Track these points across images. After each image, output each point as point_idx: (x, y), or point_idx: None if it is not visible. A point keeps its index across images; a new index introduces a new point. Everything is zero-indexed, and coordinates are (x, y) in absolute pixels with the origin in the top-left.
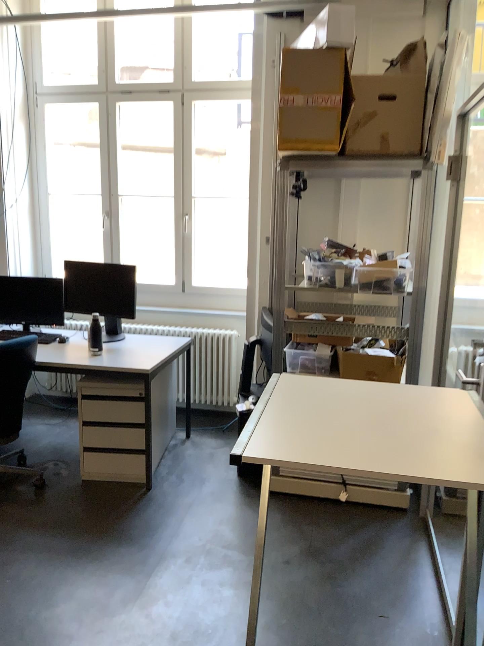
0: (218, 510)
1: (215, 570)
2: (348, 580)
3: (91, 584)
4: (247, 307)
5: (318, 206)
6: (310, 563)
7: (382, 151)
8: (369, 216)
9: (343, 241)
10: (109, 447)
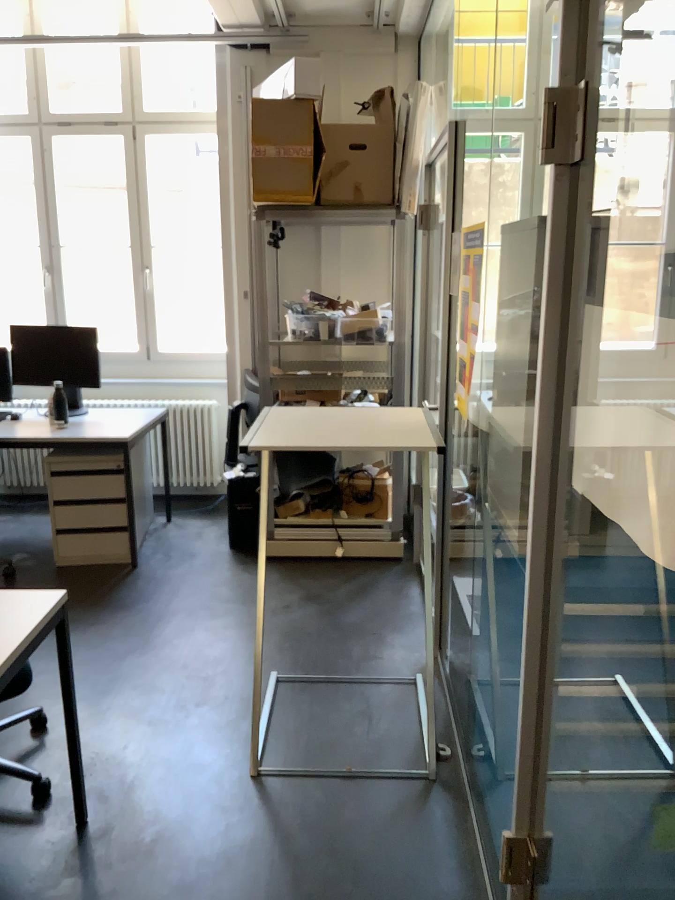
0: (214, 576)
1: (218, 619)
2: (345, 613)
3: (95, 640)
4: (227, 370)
5: (298, 255)
6: (310, 606)
7: (356, 200)
8: (354, 266)
9: (328, 293)
10: (86, 527)
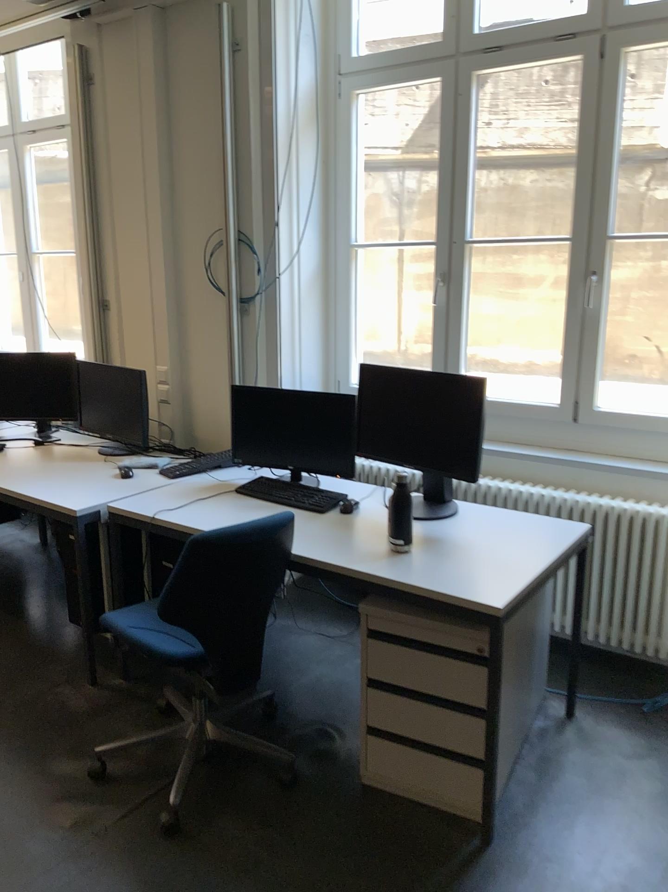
0: None
1: None
2: None
3: None
4: None
5: None
6: None
7: None
8: None
9: None
10: (413, 739)
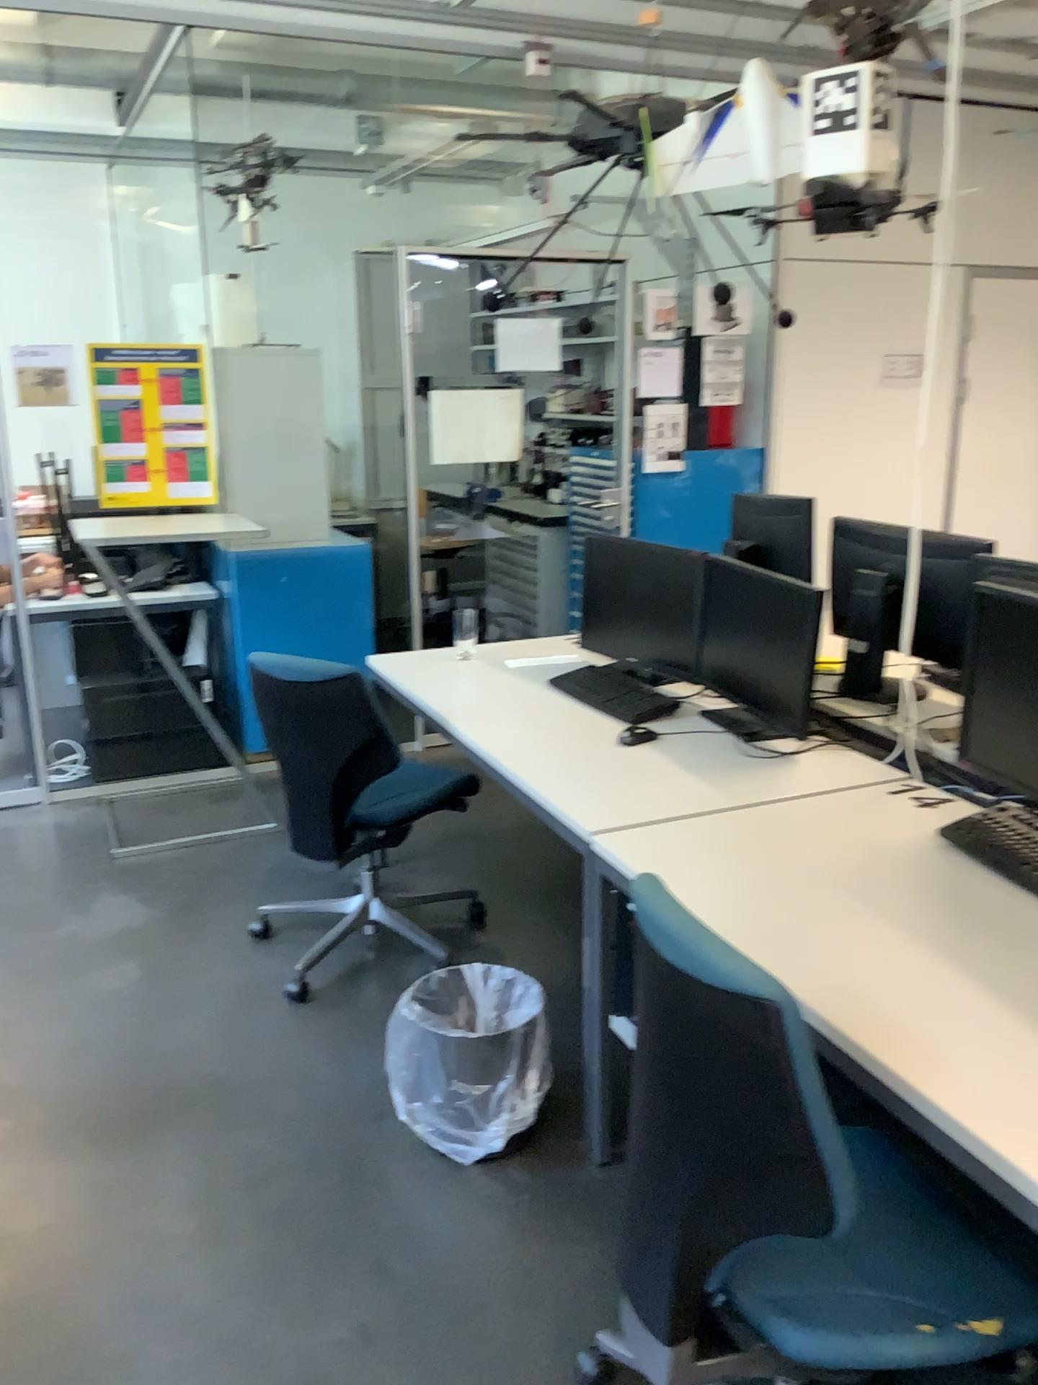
0: None
1: None
2: None
3: (38, 979)
4: None
5: None
6: None
7: None
8: None
9: None
10: None
